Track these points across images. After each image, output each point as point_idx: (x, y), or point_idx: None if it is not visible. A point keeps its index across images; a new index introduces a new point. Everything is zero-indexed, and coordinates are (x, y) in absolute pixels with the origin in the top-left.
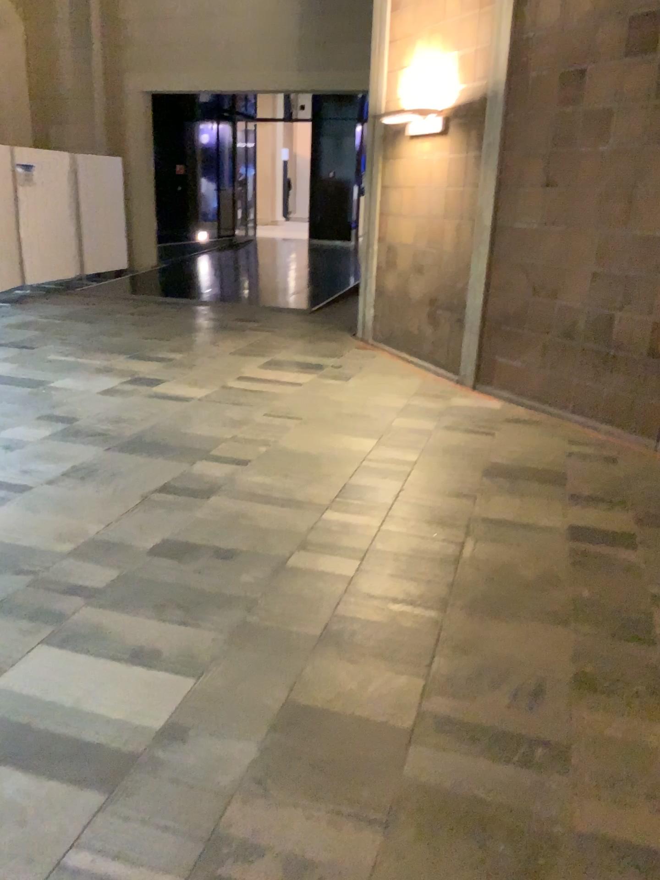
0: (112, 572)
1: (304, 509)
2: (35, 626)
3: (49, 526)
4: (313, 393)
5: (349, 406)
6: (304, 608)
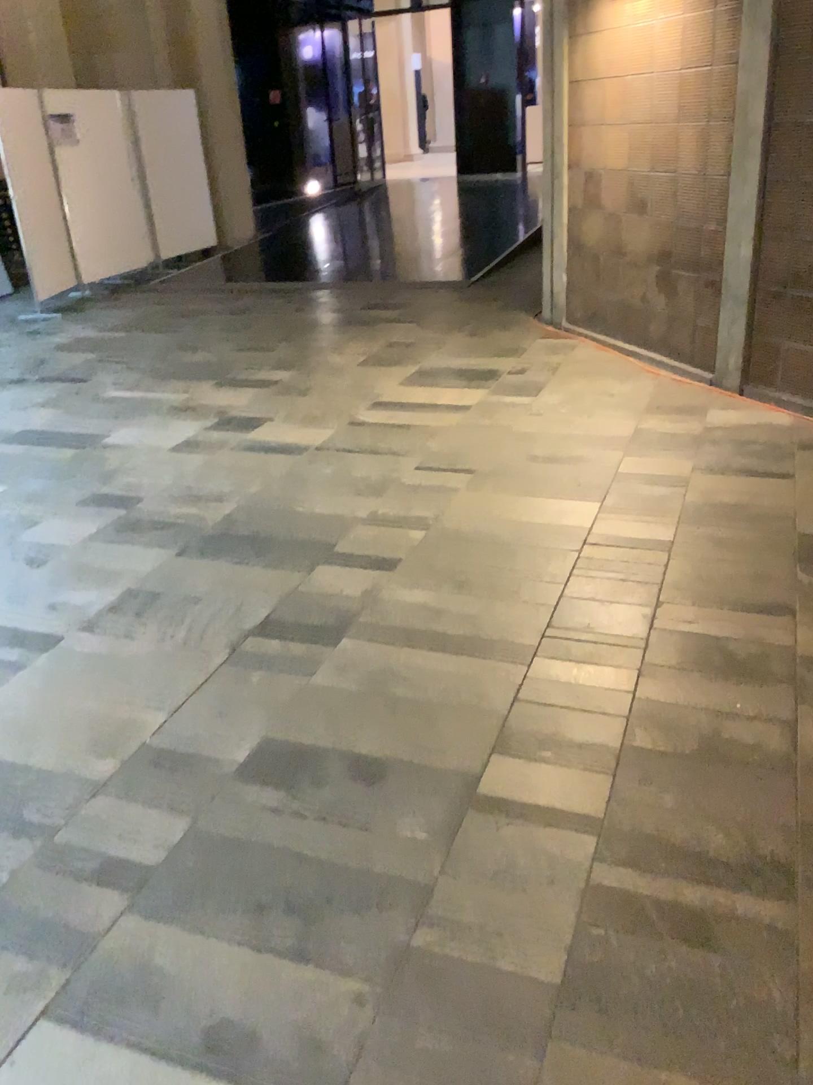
0: (181, 821)
1: (498, 655)
2: (41, 970)
3: (83, 720)
4: (489, 422)
5: (546, 441)
6: (524, 900)
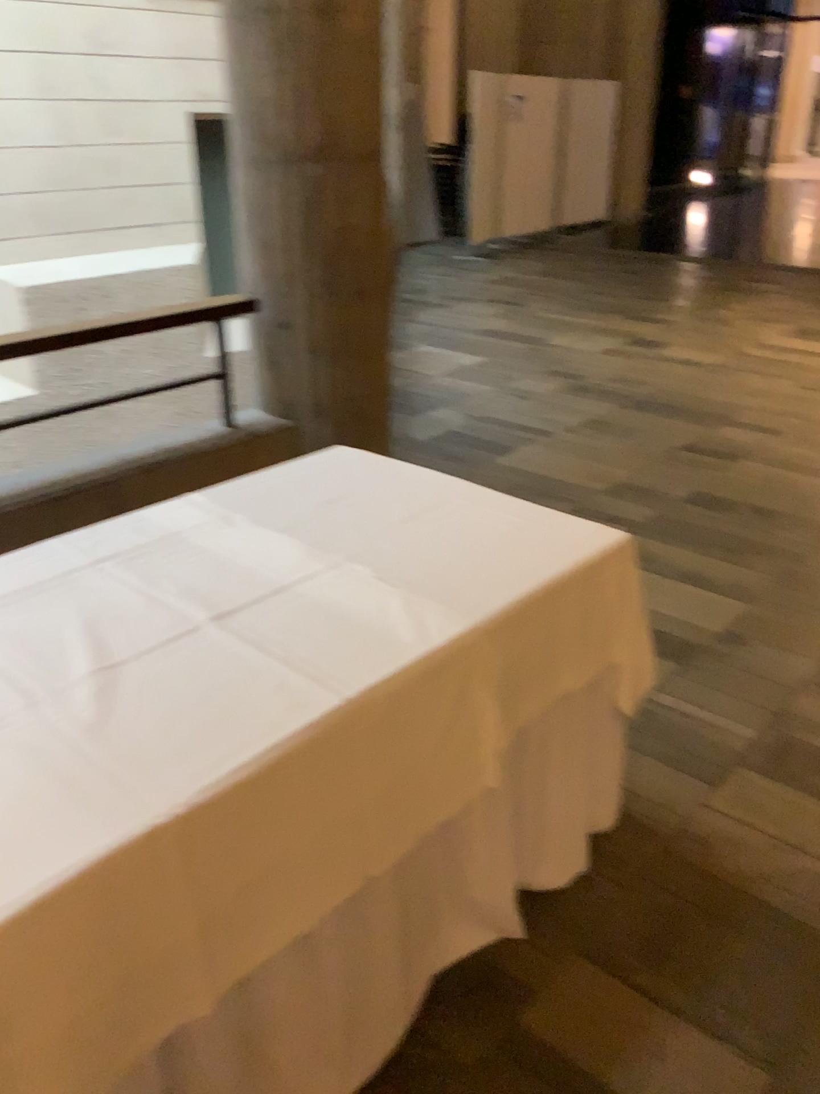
0: (652, 510)
1: None
2: None
3: (581, 466)
4: None
5: None
6: None
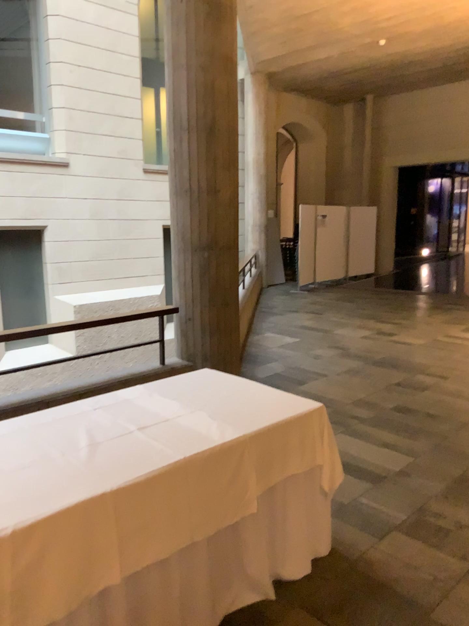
0: (374, 414)
1: None
2: (339, 427)
3: (341, 392)
4: None
5: None
6: None
